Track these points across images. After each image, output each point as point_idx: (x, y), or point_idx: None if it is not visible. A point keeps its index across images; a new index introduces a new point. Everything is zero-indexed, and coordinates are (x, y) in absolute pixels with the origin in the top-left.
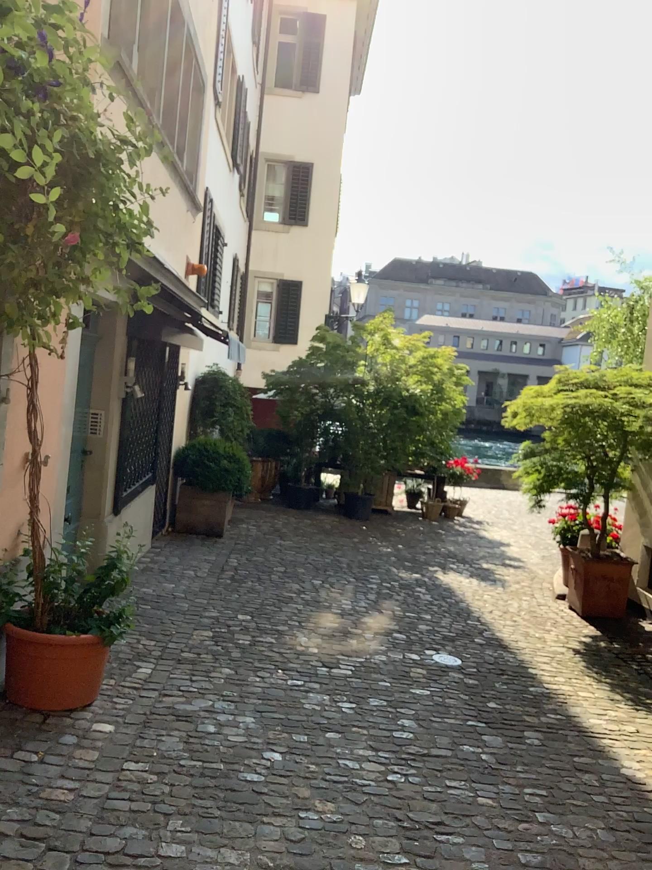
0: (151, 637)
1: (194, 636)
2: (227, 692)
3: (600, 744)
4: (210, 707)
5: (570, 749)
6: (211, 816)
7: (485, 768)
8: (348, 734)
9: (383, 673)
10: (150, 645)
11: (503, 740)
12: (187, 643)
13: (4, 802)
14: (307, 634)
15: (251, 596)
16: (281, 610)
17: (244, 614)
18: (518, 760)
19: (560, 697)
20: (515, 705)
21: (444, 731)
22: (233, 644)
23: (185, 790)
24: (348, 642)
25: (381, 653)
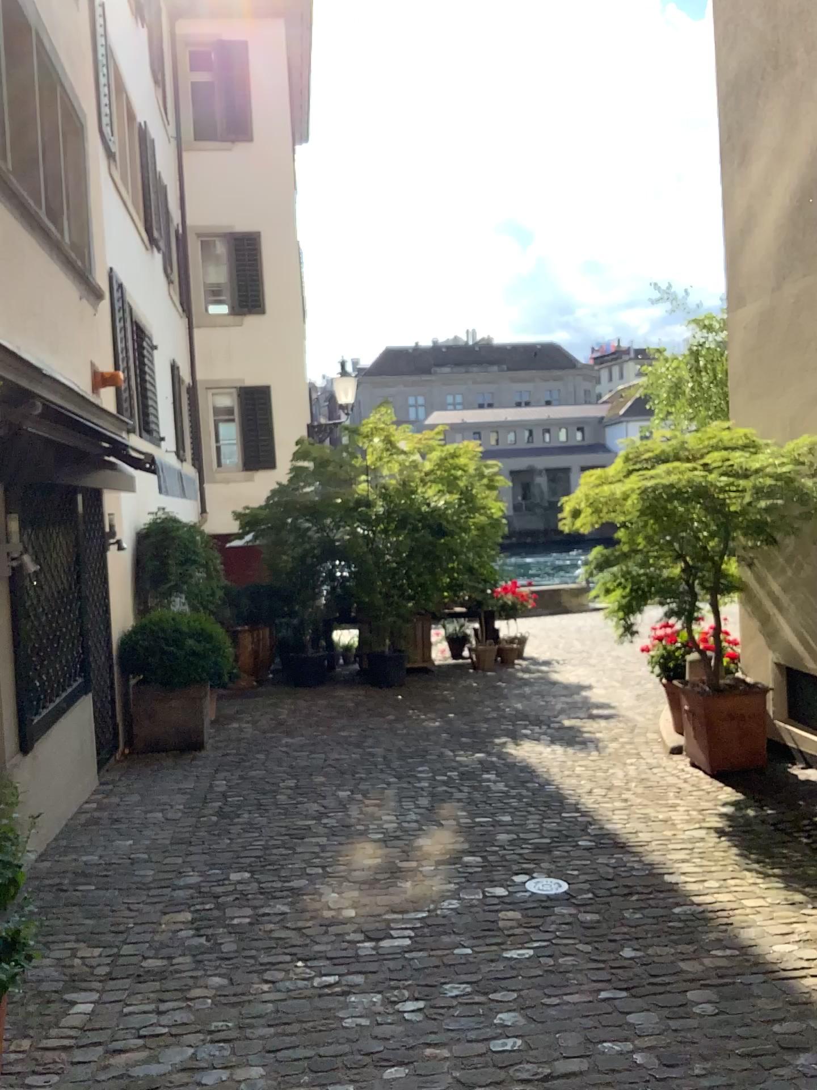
0: (92, 942)
1: (162, 927)
2: (216, 1026)
3: (806, 994)
4: (187, 1064)
5: (767, 1015)
6: None
7: (649, 1088)
8: (420, 1068)
9: (459, 932)
10: (90, 958)
11: (663, 1020)
12: (151, 942)
13: None
14: (337, 885)
15: (248, 835)
16: (294, 850)
17: (240, 868)
18: (696, 1055)
19: (725, 919)
20: (664, 949)
21: (570, 1025)
22: (224, 927)
23: None
24: (400, 887)
25: (450, 896)
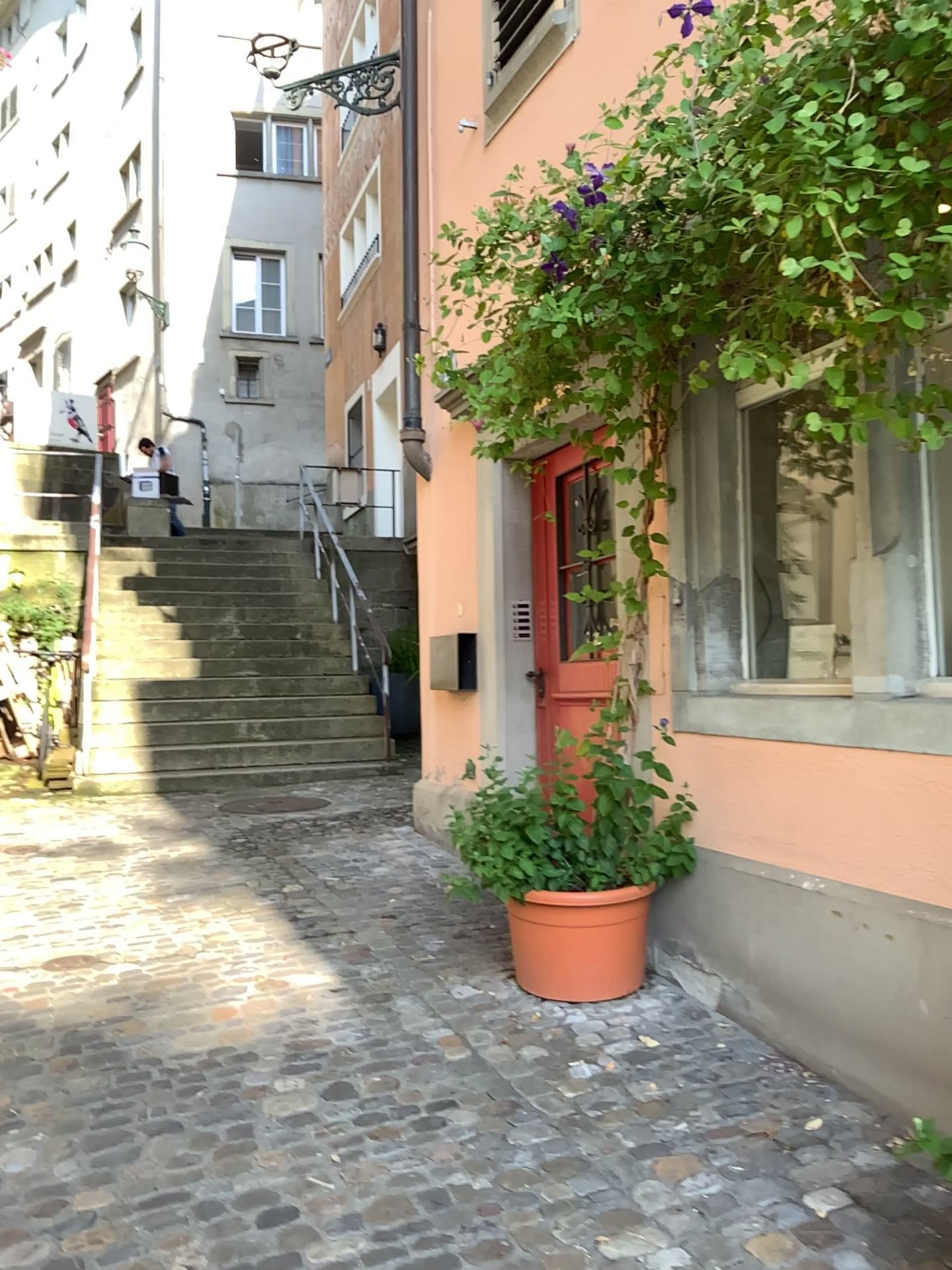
0: None
1: None
2: None
3: None
4: None
5: None
6: (440, 1197)
7: None
8: None
9: None
10: None
11: None
12: None
13: (703, 1120)
14: None
15: None
16: None
17: None
18: None
19: None
20: None
21: None
22: None
23: (522, 1225)
24: None
25: None
